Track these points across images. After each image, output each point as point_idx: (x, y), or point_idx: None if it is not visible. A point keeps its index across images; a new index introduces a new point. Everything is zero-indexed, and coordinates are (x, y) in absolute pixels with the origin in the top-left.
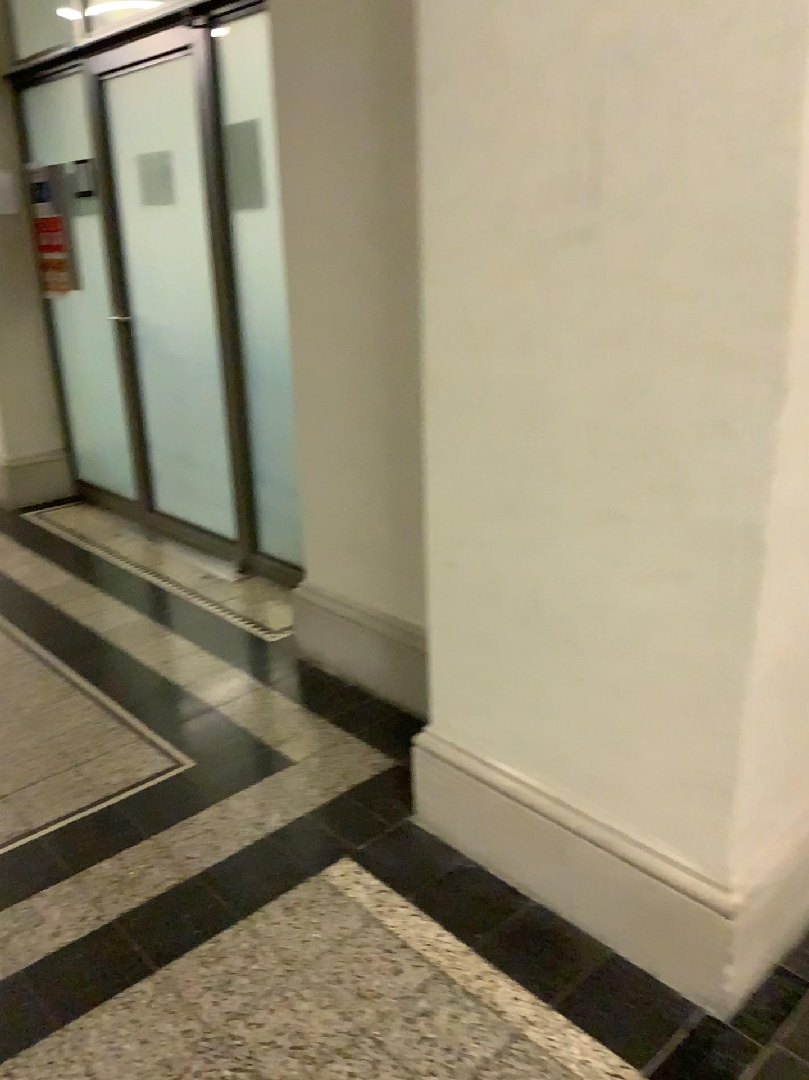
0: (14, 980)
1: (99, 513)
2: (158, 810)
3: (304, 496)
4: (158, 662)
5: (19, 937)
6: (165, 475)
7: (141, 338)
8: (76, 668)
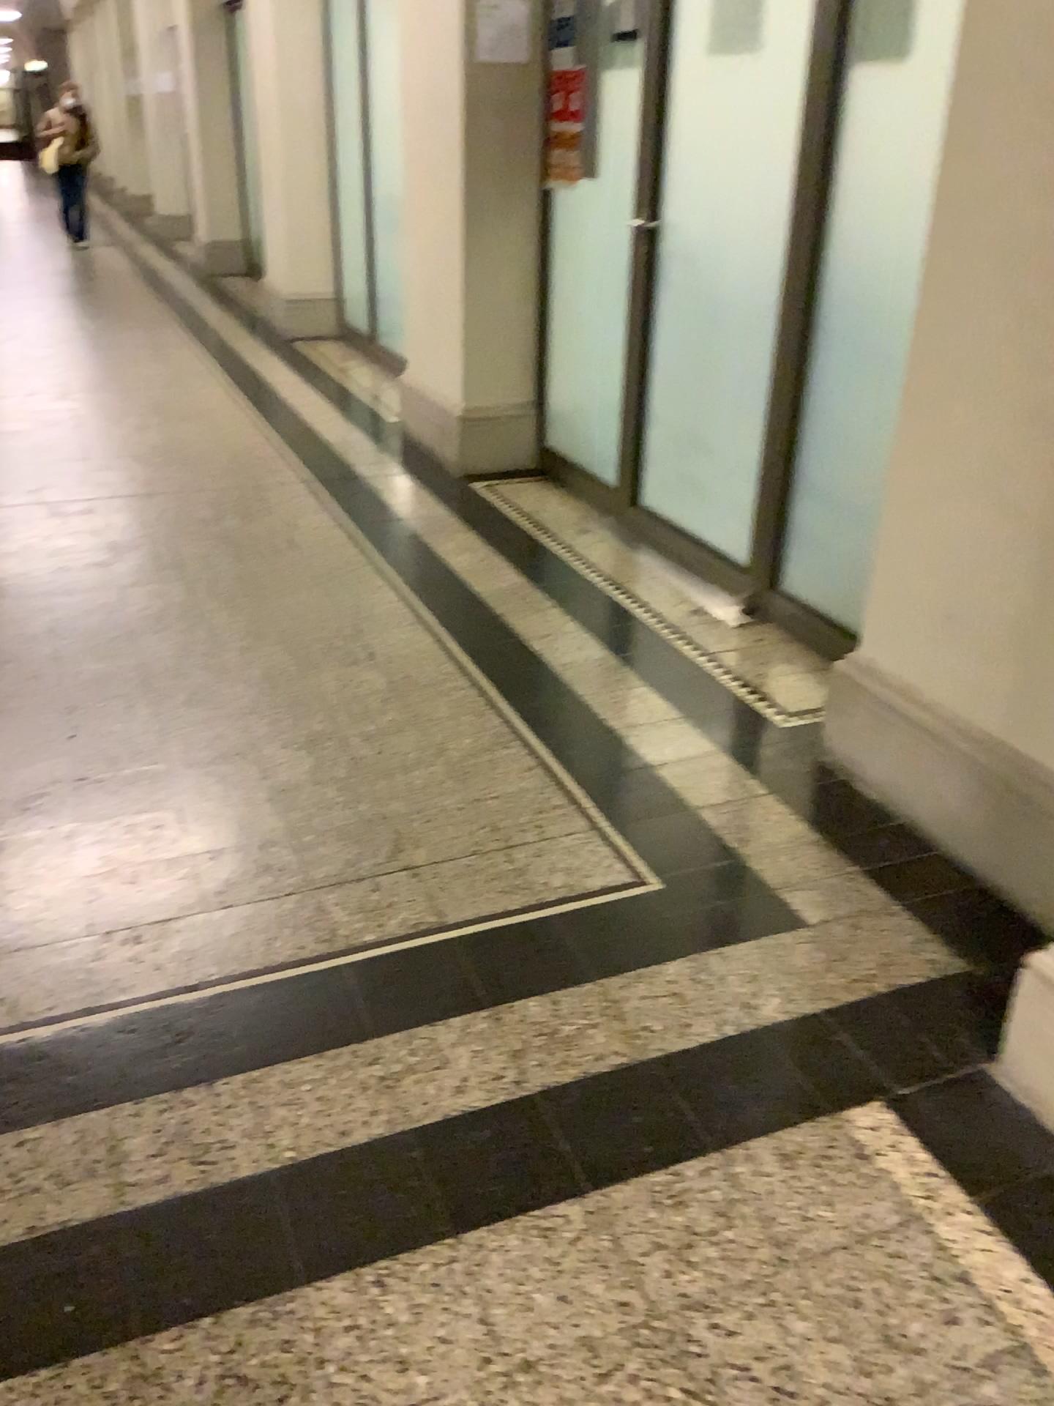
0: (404, 1145)
1: (565, 496)
2: (611, 946)
3: (894, 529)
4: (626, 723)
5: (416, 1083)
6: (665, 459)
7: (671, 256)
8: (518, 710)
